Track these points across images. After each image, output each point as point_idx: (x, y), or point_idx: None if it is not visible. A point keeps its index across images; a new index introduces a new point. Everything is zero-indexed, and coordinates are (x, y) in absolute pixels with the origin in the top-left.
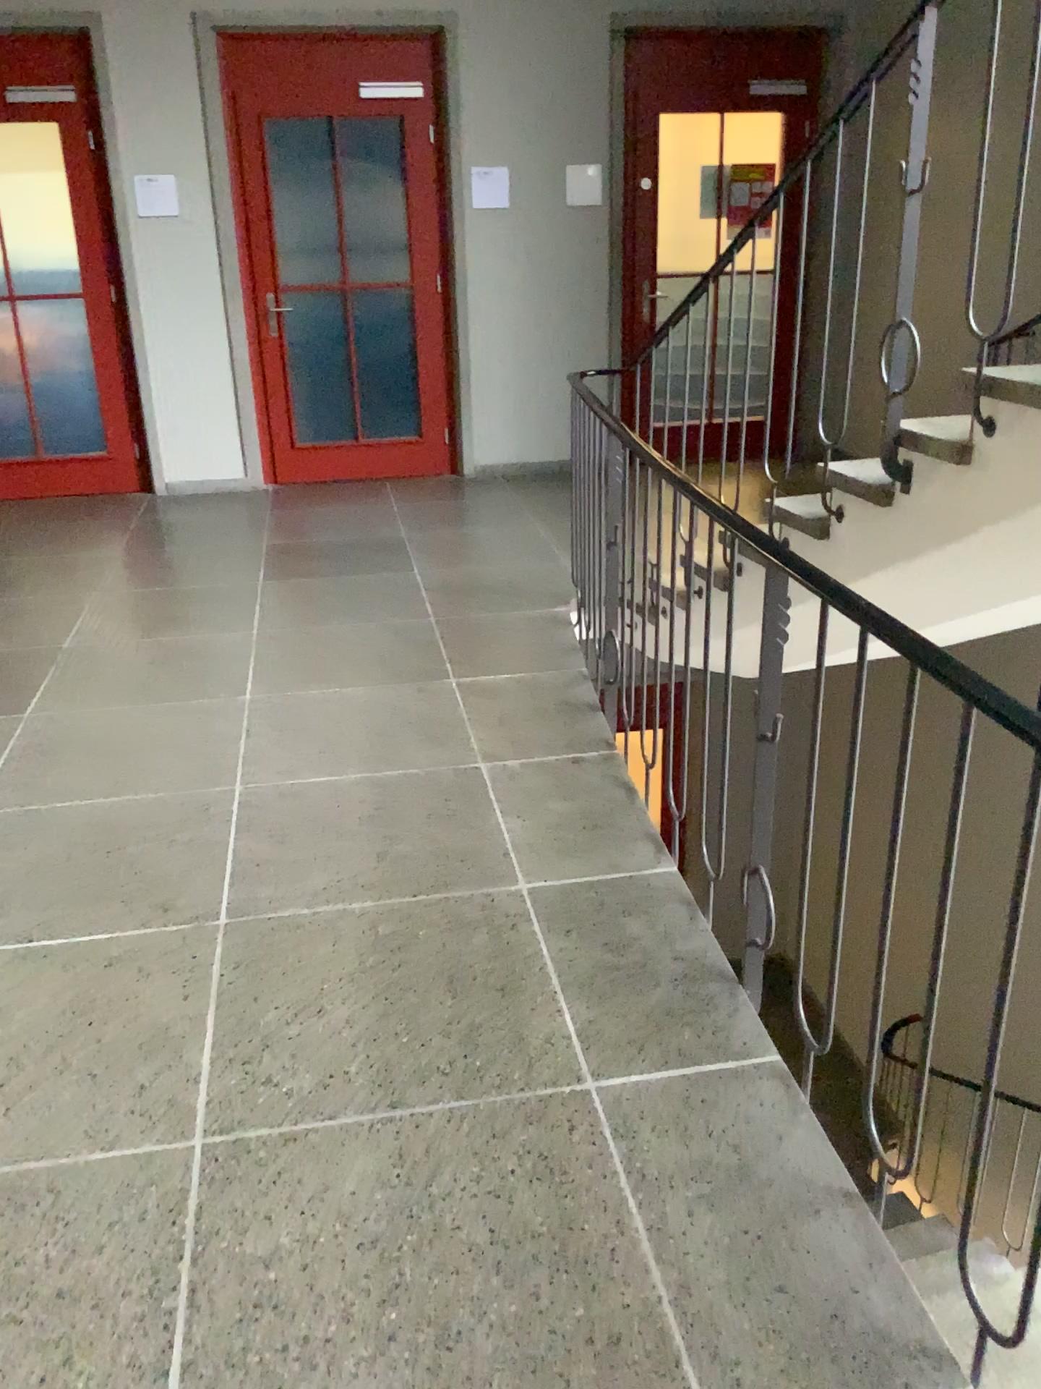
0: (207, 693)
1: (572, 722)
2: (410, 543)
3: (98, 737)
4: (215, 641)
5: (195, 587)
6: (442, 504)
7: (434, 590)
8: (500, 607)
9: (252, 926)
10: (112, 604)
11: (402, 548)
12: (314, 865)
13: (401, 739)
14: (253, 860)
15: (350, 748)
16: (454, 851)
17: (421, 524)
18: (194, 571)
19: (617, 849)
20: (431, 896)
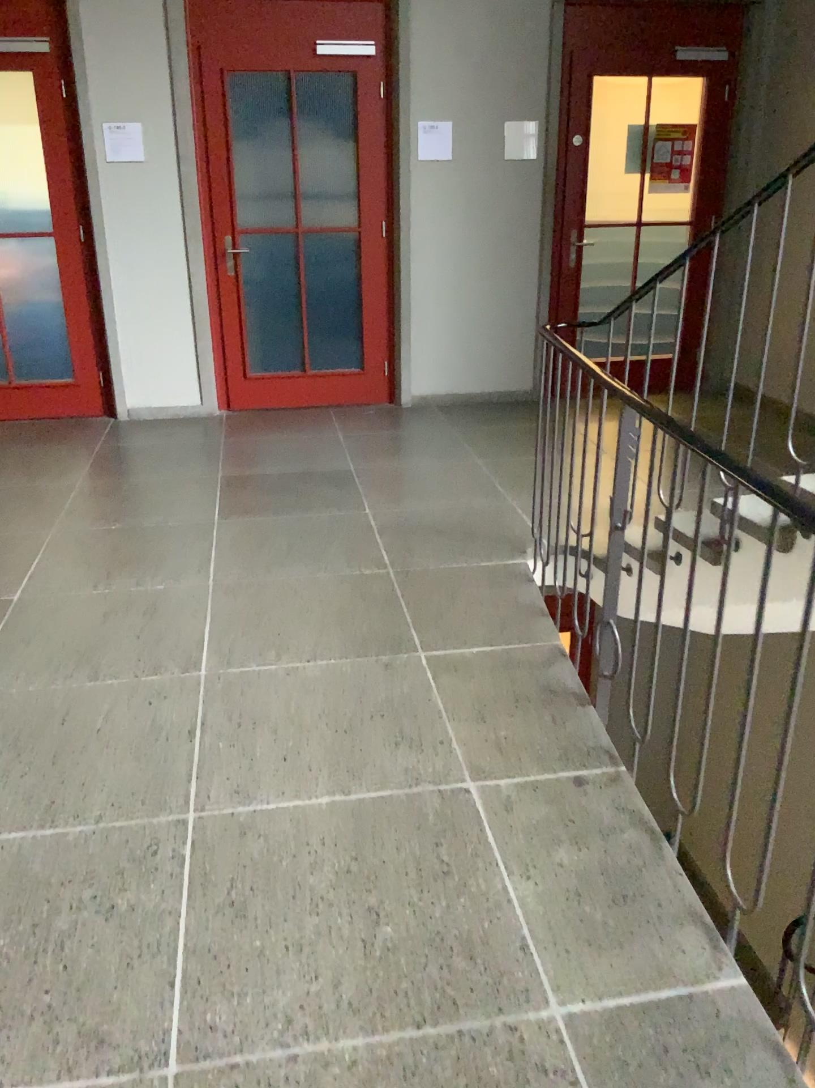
0: (159, 669)
1: (561, 721)
2: (359, 479)
3: (38, 730)
4: (170, 597)
5: (150, 527)
6: (385, 437)
7: (388, 535)
8: (455, 558)
9: (209, 1081)
10: (66, 546)
11: (352, 486)
12: (287, 959)
13: (374, 743)
14: (210, 947)
15: (318, 754)
16: (456, 934)
17: (367, 458)
18: (150, 508)
19: (656, 937)
20: (438, 1025)
